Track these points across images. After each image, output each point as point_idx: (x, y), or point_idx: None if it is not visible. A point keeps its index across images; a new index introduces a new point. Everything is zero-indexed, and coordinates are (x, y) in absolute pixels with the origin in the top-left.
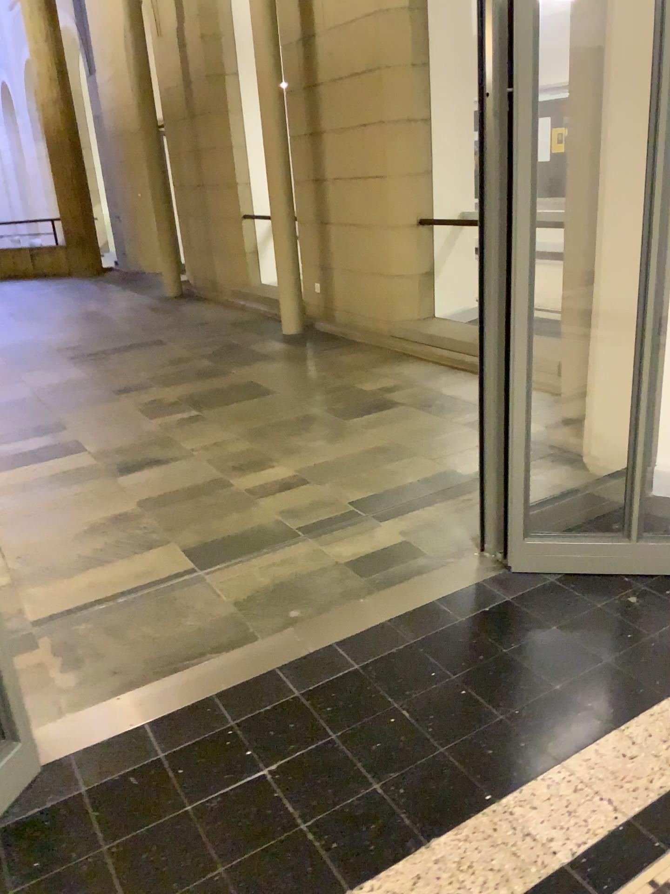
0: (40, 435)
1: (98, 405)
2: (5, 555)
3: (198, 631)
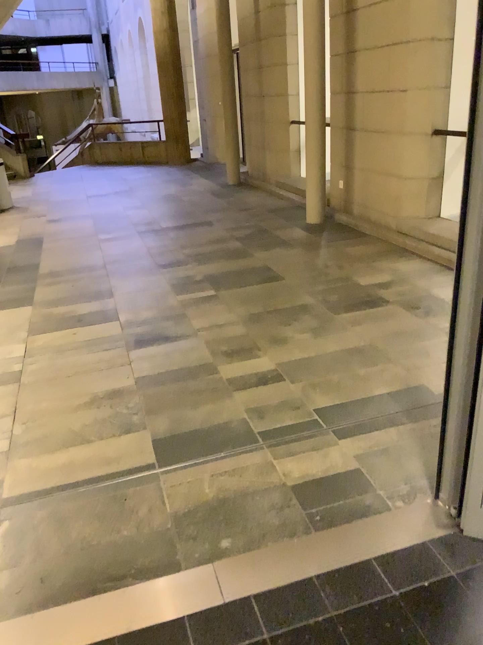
0: (90, 301)
1: (141, 278)
2: (16, 418)
3: (133, 541)
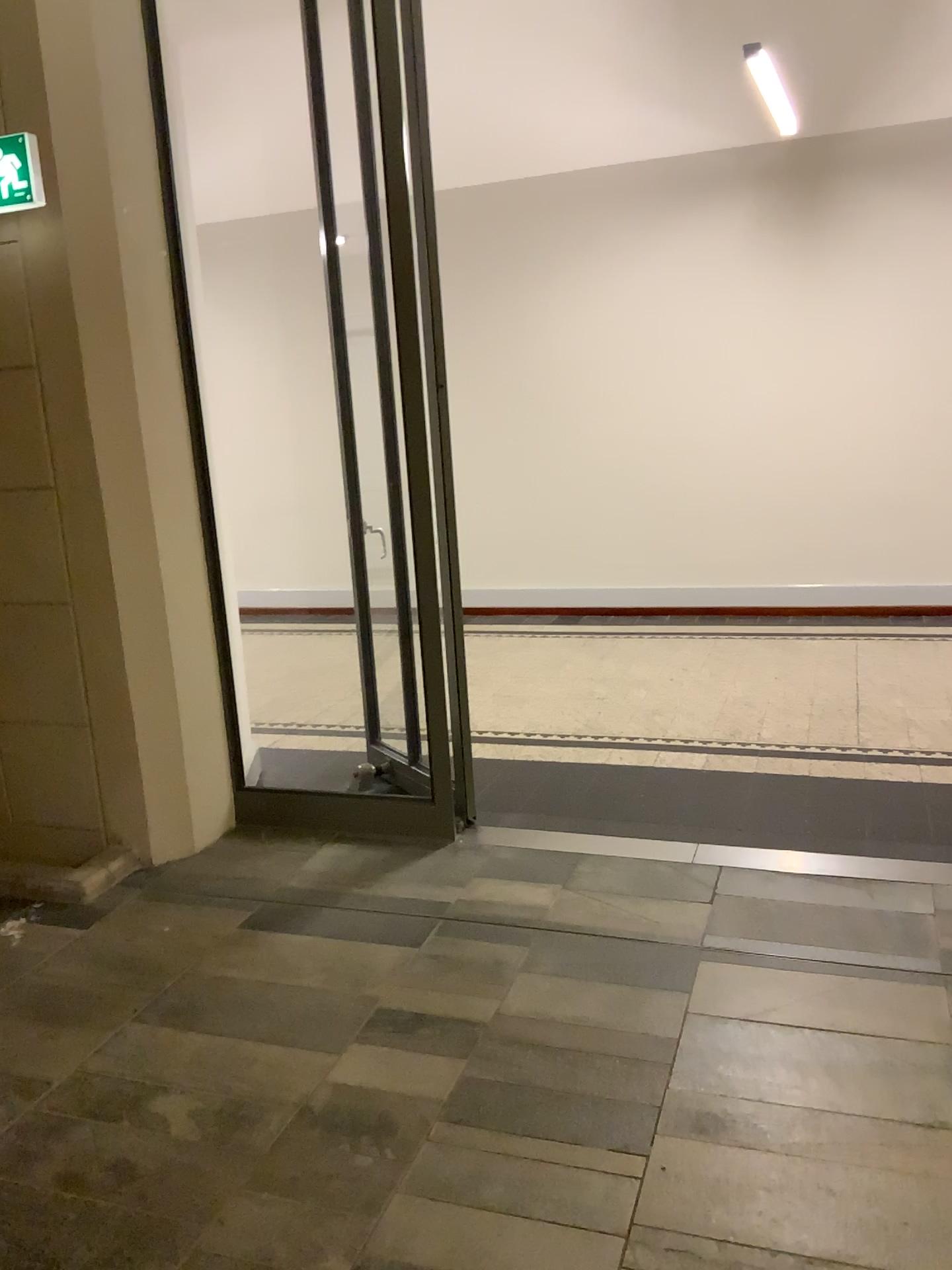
0: None
1: None
2: None
3: (763, 900)
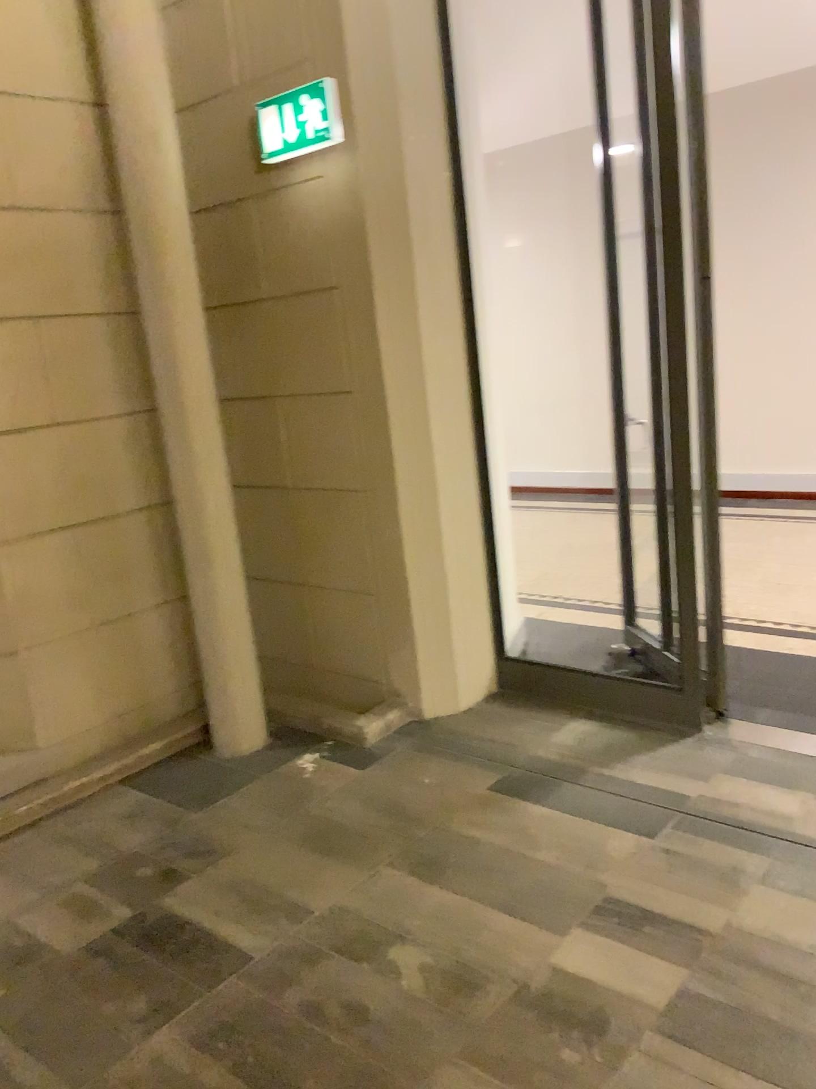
0: None
1: None
2: None
3: None
